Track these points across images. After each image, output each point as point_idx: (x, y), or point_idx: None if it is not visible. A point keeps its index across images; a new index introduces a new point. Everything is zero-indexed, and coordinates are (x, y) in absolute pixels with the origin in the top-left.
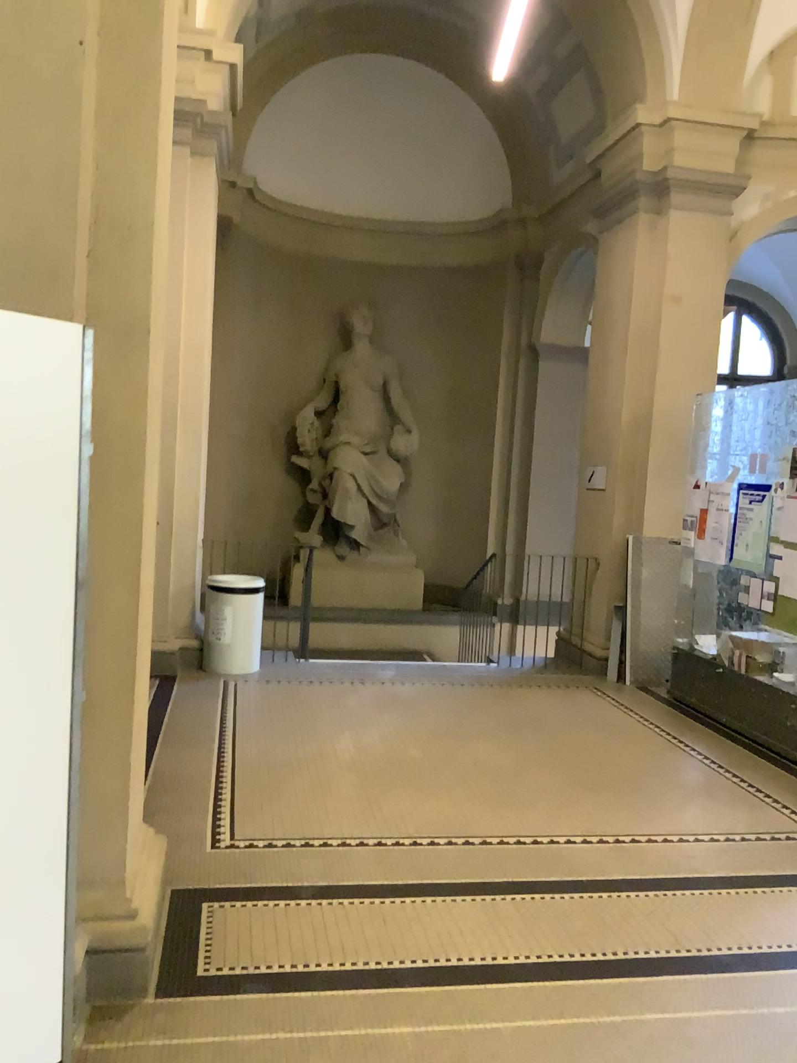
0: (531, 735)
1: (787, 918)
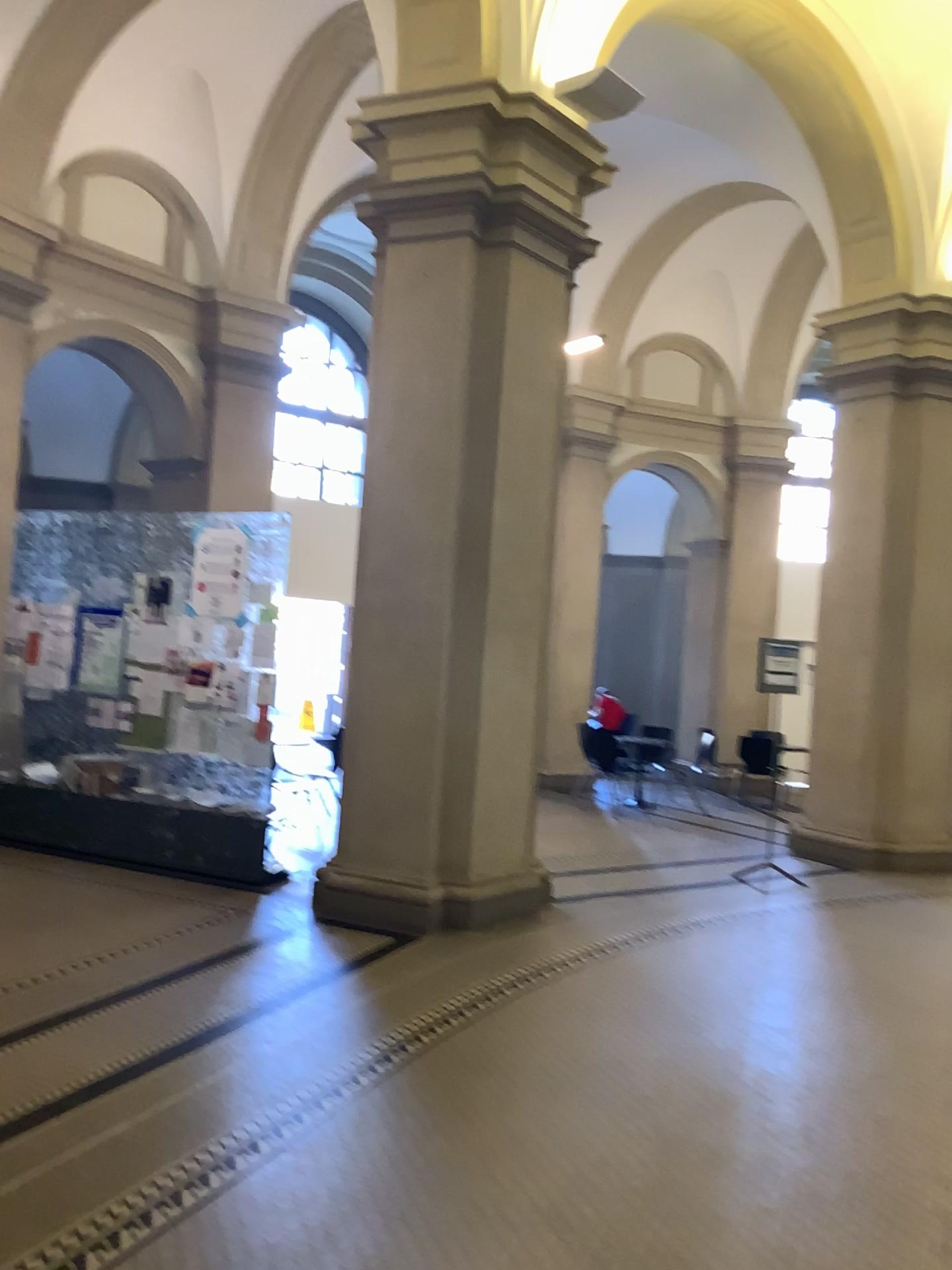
0: None
1: (277, 966)
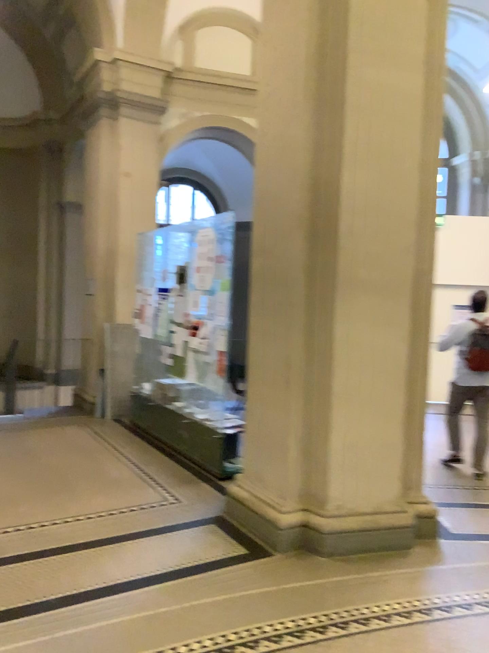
0: (11, 461)
1: (113, 562)
